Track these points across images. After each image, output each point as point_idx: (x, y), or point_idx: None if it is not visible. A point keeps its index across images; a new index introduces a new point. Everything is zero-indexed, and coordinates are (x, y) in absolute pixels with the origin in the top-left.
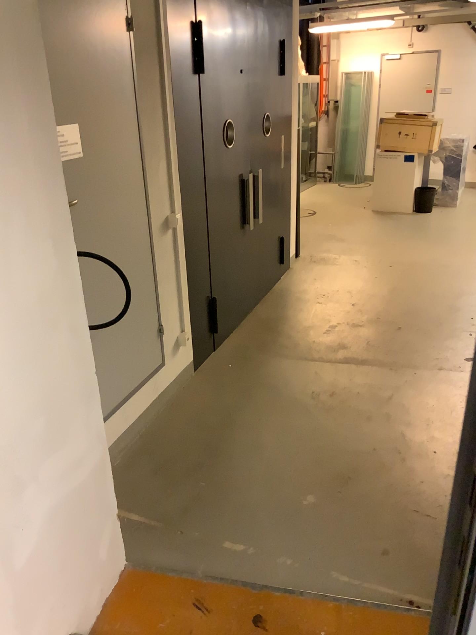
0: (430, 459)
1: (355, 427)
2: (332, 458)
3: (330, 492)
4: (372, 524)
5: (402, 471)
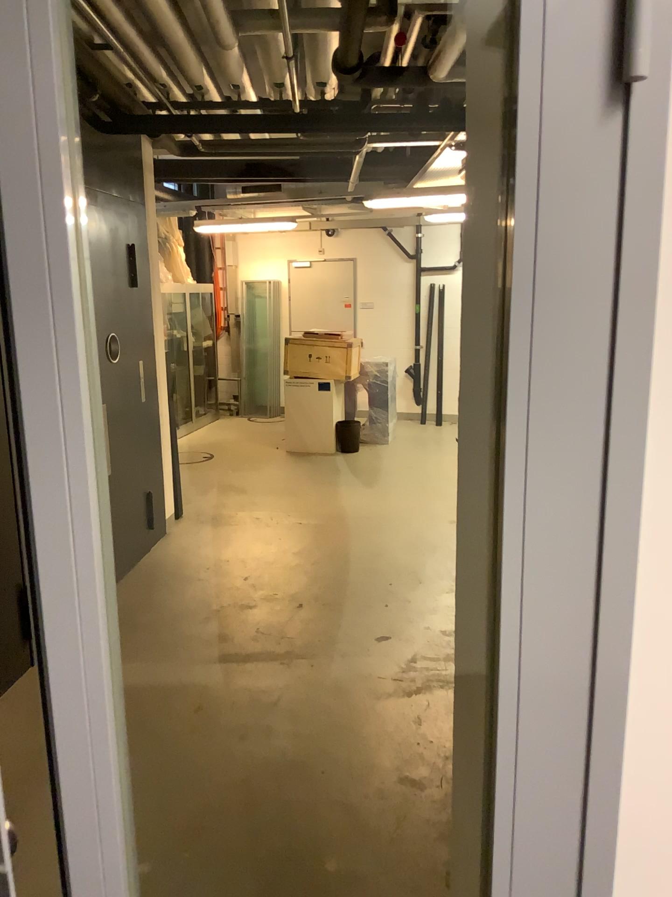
0: (314, 783)
1: (220, 752)
2: (181, 803)
3: (170, 854)
4: (223, 889)
5: (275, 805)
